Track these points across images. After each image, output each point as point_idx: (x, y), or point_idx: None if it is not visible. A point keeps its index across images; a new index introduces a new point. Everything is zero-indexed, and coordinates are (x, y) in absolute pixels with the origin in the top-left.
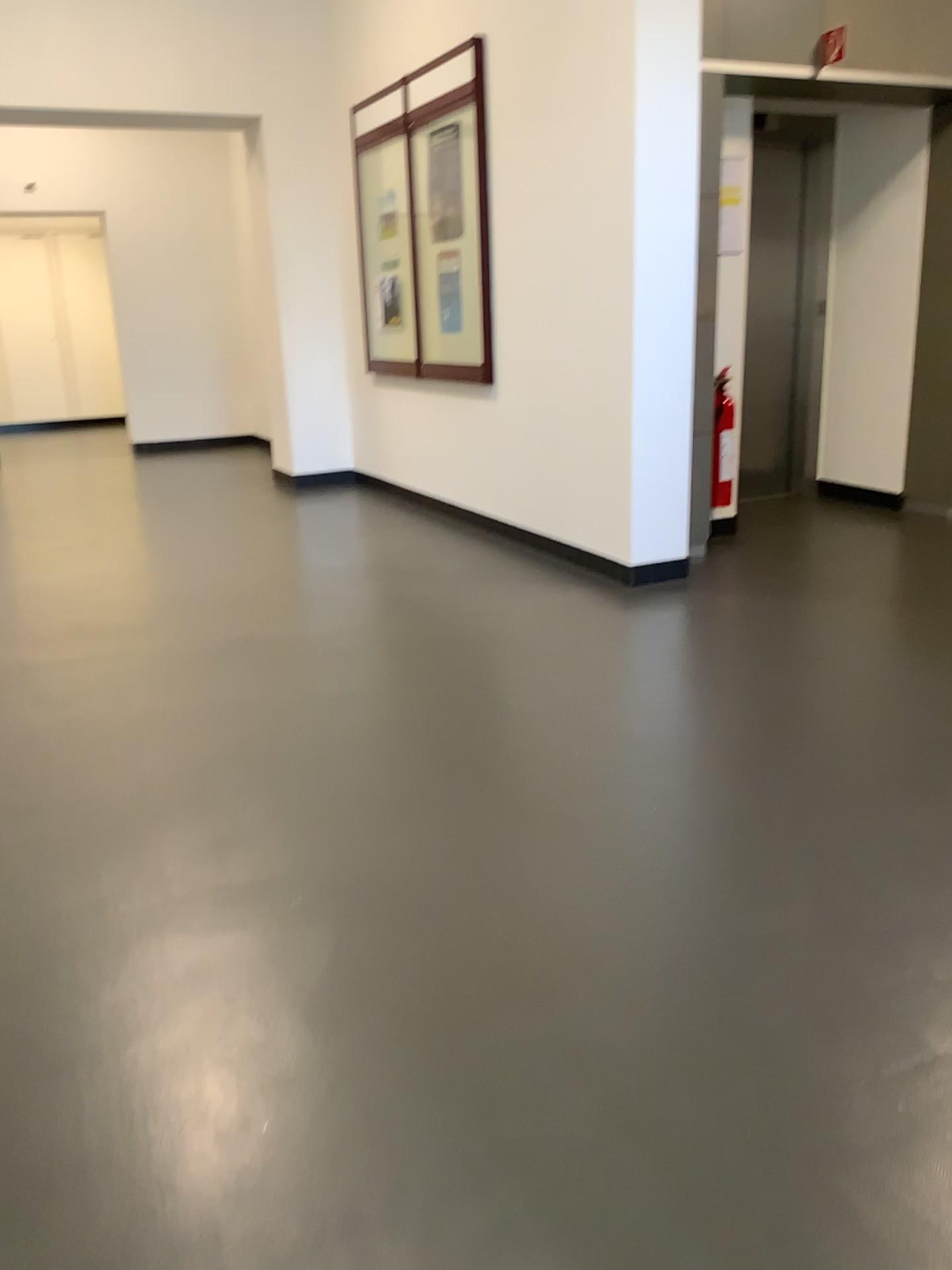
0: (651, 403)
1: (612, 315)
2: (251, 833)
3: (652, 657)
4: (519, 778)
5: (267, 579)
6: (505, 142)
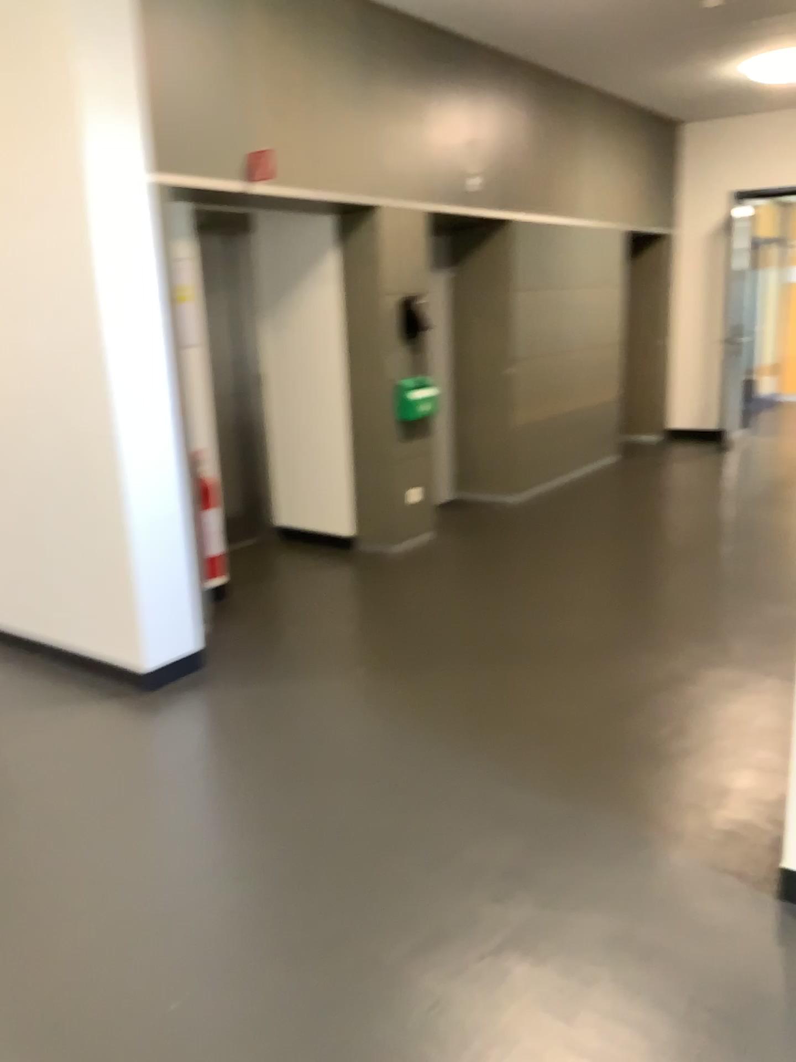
0: (147, 509)
1: (94, 424)
2: None
3: (204, 798)
4: None
5: None
6: None
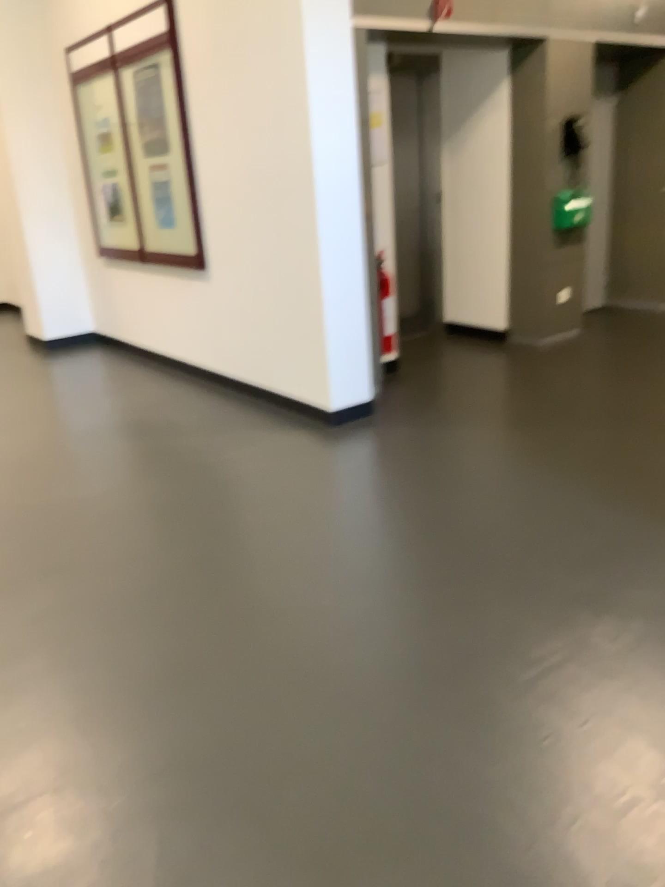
0: (335, 287)
1: (300, 220)
2: (64, 729)
3: (362, 494)
4: (284, 632)
5: (39, 445)
6: (198, 81)
